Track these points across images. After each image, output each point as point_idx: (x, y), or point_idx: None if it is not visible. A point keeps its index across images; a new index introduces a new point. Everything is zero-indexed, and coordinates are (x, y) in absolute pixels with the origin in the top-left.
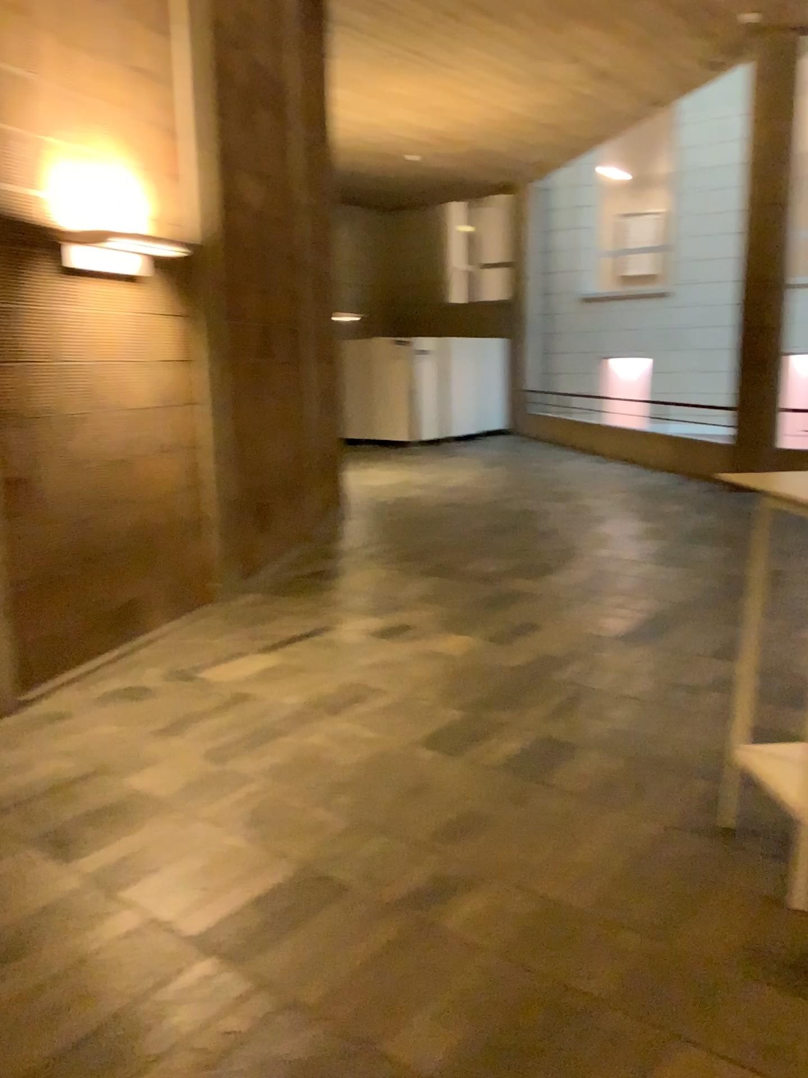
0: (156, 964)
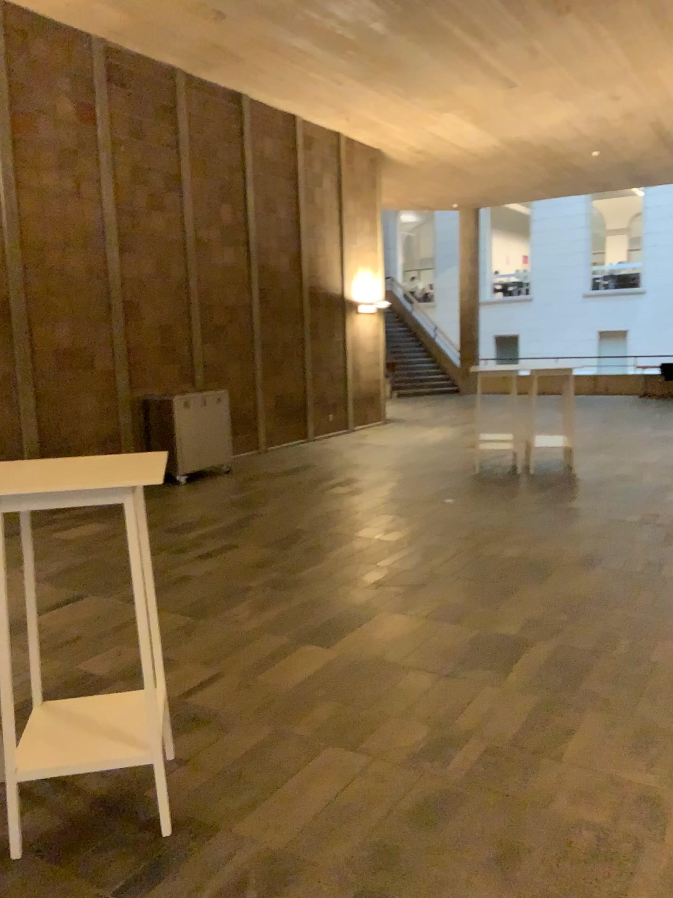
0: (592, 691)
